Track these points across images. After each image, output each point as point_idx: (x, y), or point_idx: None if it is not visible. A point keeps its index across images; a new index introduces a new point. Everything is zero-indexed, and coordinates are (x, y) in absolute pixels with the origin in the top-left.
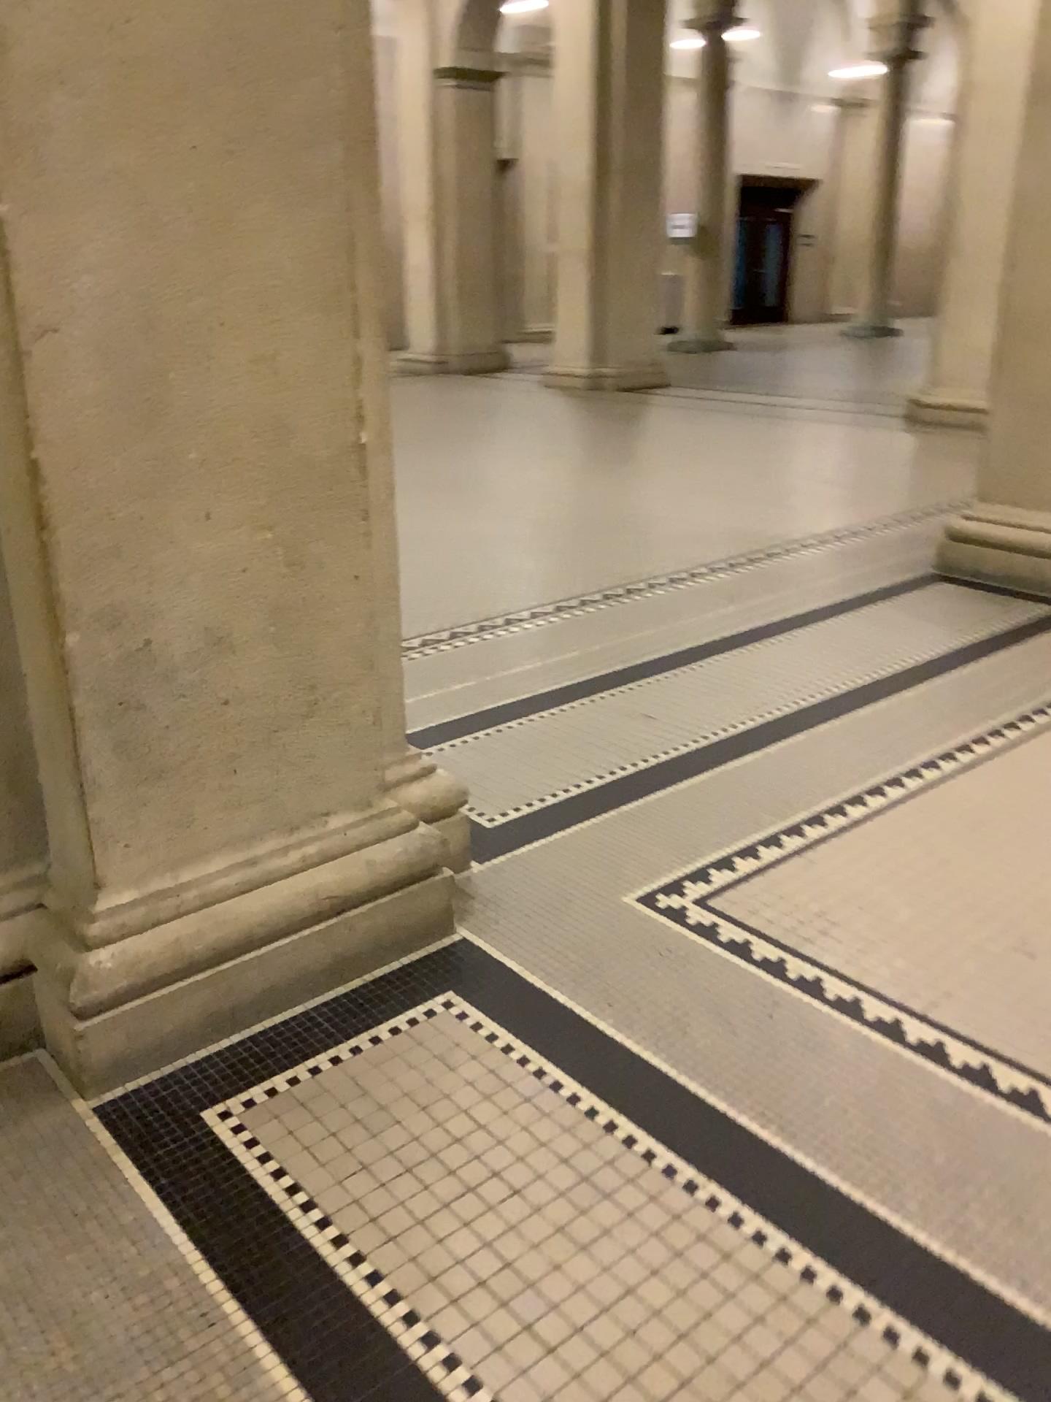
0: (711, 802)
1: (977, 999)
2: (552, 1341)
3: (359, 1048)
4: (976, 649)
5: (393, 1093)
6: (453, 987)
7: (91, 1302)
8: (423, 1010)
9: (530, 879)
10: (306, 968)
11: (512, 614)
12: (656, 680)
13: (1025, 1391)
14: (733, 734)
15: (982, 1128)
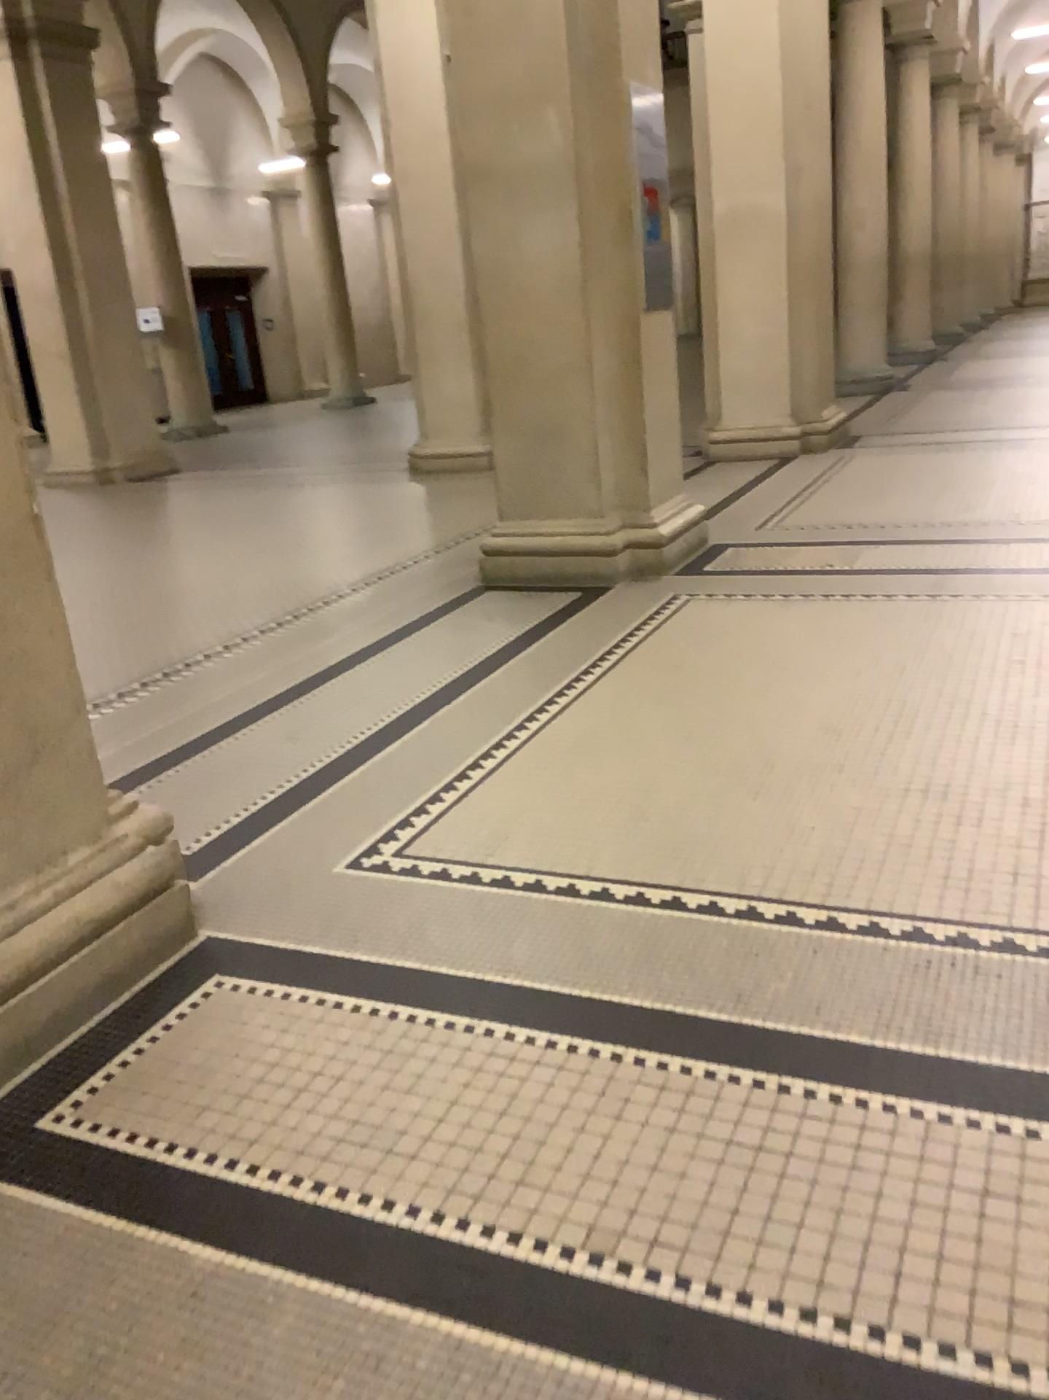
0: (372, 787)
1: (621, 858)
2: (412, 1152)
3: (159, 1033)
4: (535, 632)
5: (205, 1053)
6: (217, 971)
7: (15, 1272)
8: (201, 992)
9: (246, 879)
10: (85, 988)
11: (127, 686)
12: (285, 710)
13: (729, 1059)
14: (370, 735)
15: (652, 930)
